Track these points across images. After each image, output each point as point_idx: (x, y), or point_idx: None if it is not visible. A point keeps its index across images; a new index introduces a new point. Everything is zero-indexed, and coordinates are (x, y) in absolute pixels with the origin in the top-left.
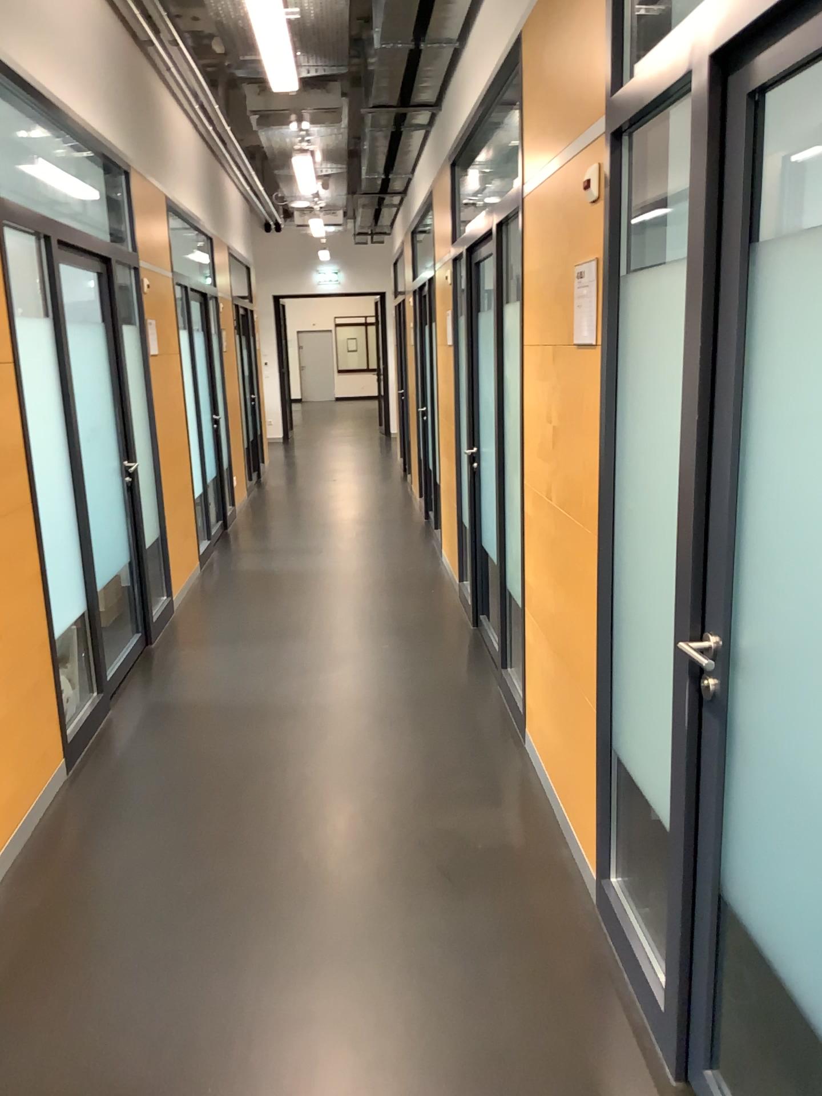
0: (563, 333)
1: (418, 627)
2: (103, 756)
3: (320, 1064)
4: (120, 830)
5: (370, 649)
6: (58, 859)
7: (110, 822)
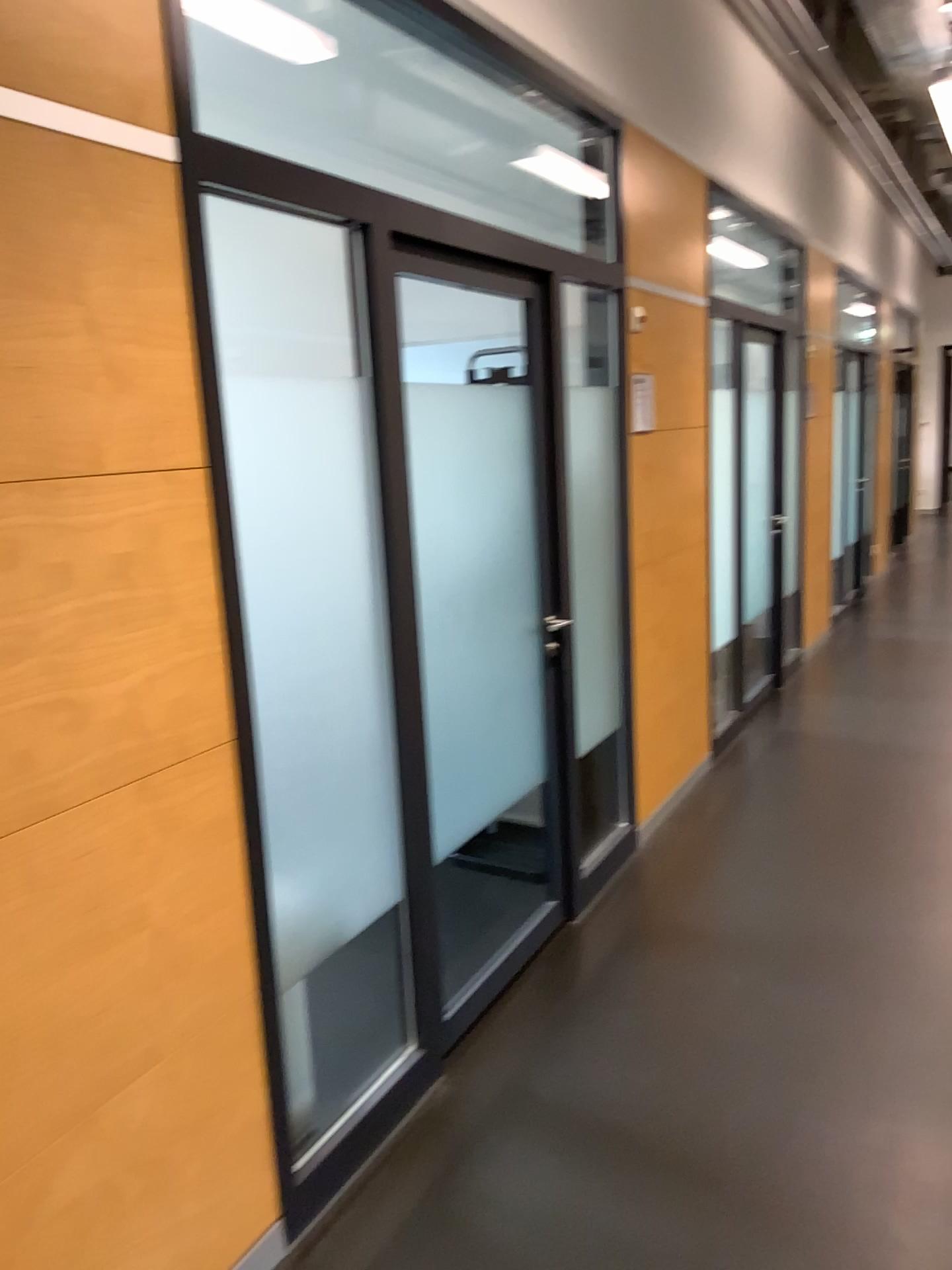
0: None
1: None
2: (740, 758)
3: (912, 964)
4: (756, 806)
5: None
6: (708, 814)
7: (748, 800)
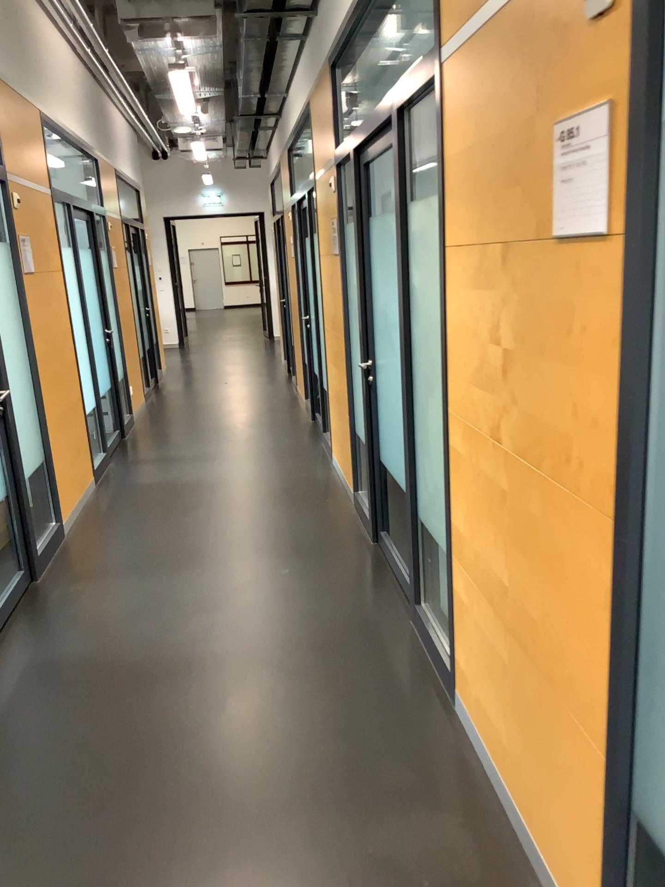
0: (525, 225)
1: (317, 546)
2: None
3: None
4: None
5: (270, 576)
6: None
7: None
